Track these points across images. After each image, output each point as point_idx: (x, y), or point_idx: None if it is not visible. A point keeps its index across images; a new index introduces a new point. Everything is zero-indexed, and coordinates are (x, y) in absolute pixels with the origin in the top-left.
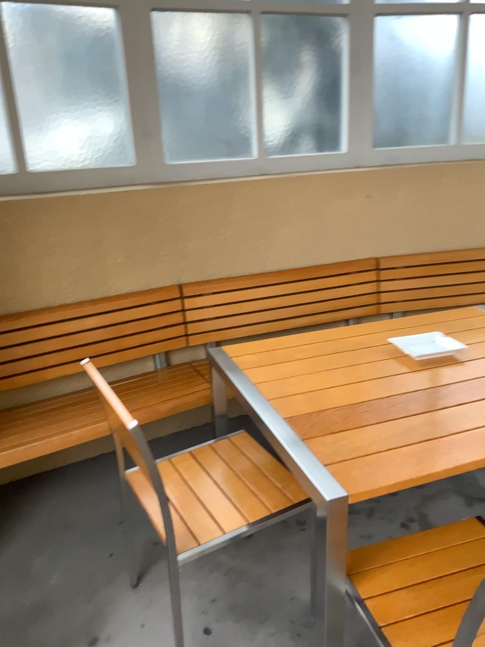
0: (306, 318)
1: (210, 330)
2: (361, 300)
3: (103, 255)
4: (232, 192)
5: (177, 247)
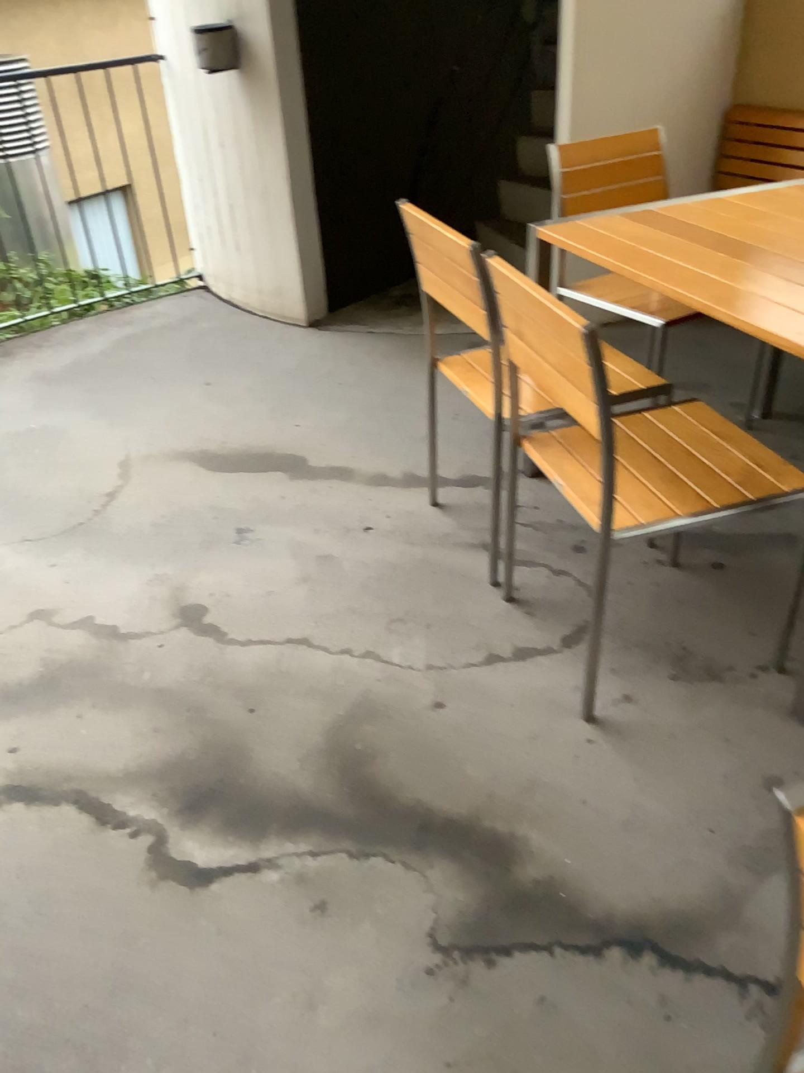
0: None
1: None
2: None
3: None
4: None
5: None
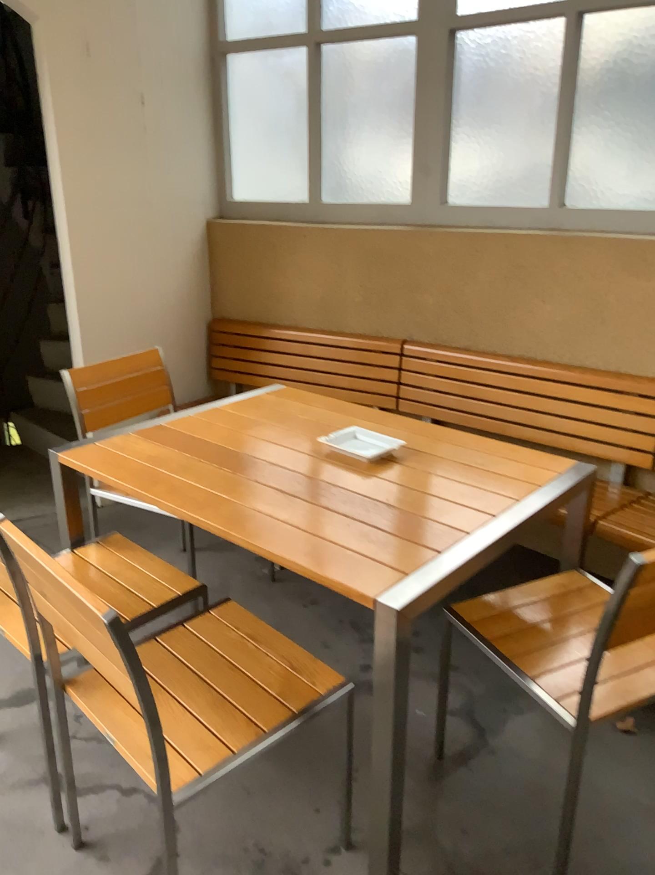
0: (536, 431)
1: (422, 400)
2: (625, 438)
3: (344, 288)
4: (484, 247)
5: (416, 298)
